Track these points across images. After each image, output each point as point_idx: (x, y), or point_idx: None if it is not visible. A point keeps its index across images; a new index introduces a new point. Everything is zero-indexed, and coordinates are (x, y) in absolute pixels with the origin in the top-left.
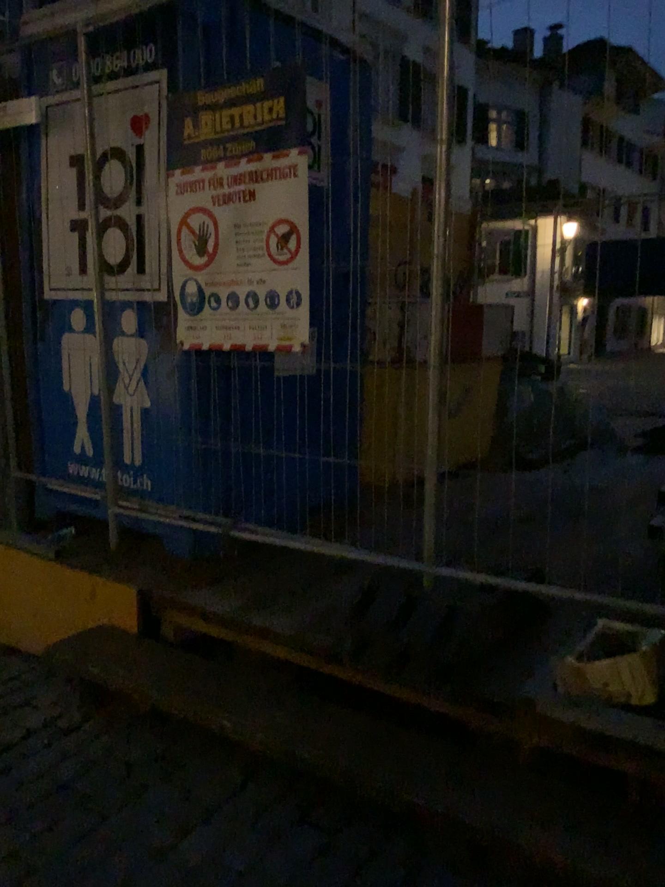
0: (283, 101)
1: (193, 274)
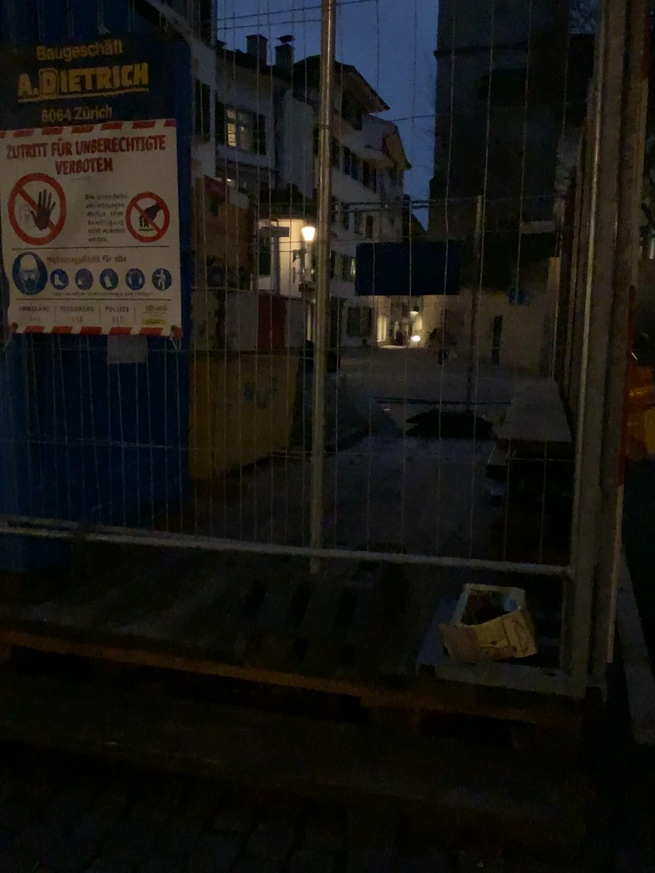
0: (147, 66)
1: (31, 249)
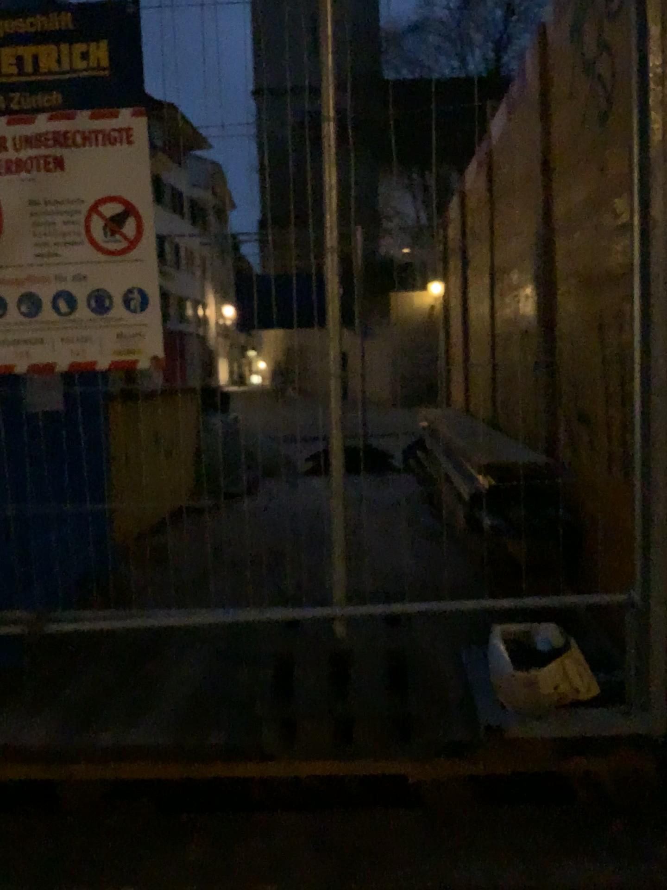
0: (107, 44)
1: None
